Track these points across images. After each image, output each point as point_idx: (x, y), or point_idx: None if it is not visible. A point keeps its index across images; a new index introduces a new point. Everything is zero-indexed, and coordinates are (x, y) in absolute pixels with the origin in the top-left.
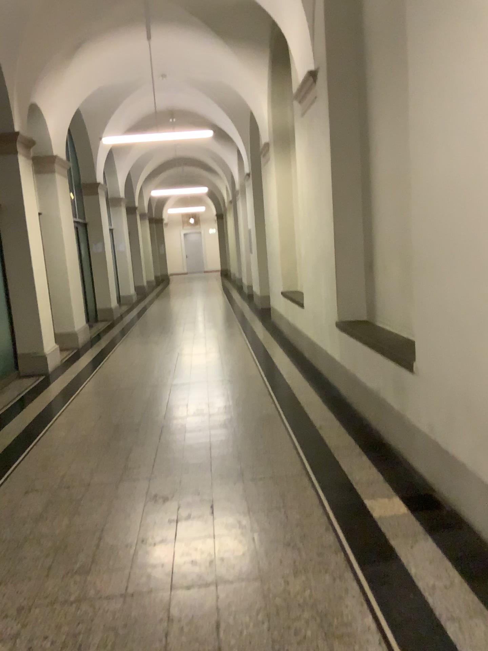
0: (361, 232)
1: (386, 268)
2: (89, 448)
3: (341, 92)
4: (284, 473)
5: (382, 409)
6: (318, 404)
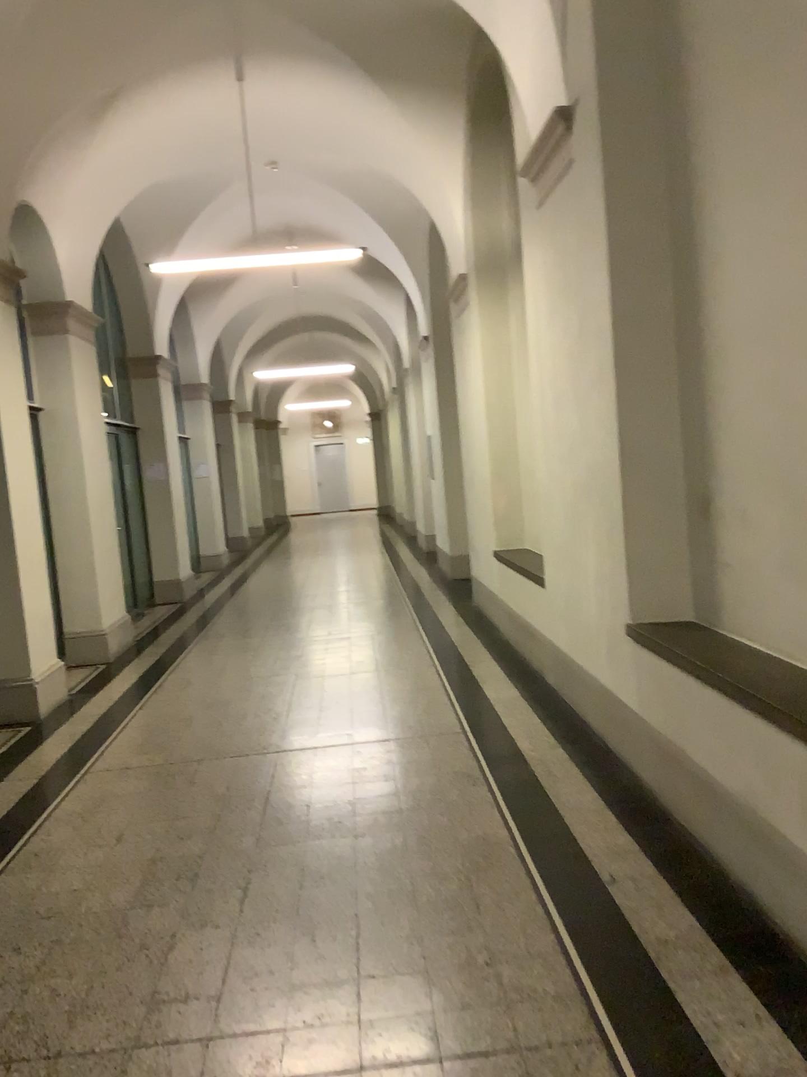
0: (678, 434)
1: (747, 510)
2: (80, 931)
3: (630, 141)
4: (543, 1033)
5: (759, 841)
6: (596, 810)
